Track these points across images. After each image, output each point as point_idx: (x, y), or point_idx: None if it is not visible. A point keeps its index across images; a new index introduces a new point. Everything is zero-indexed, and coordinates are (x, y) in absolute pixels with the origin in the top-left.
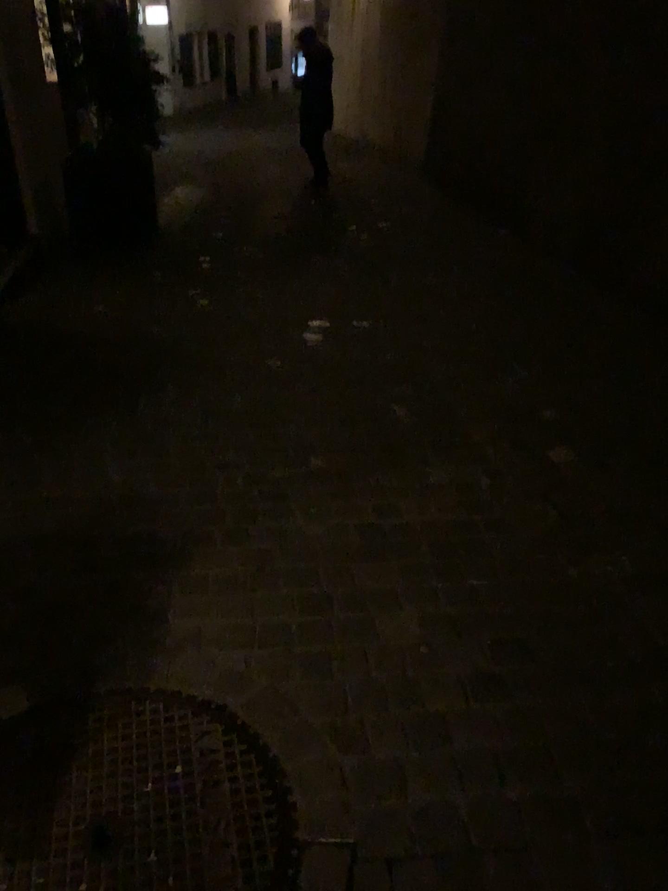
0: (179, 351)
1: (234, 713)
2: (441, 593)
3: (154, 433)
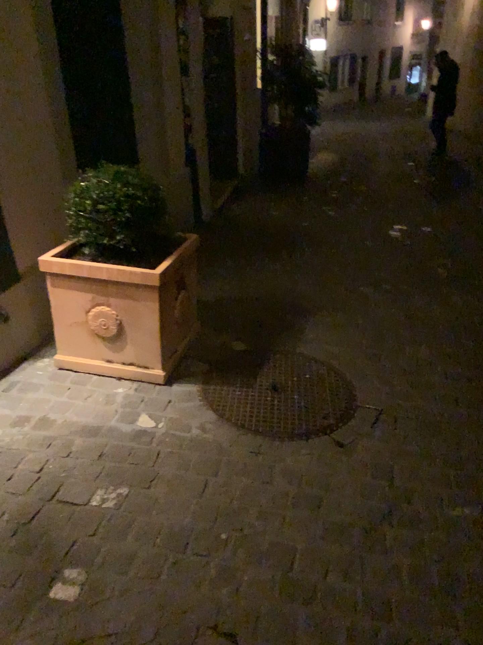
0: (316, 233)
1: (333, 363)
2: (443, 341)
3: (301, 265)
